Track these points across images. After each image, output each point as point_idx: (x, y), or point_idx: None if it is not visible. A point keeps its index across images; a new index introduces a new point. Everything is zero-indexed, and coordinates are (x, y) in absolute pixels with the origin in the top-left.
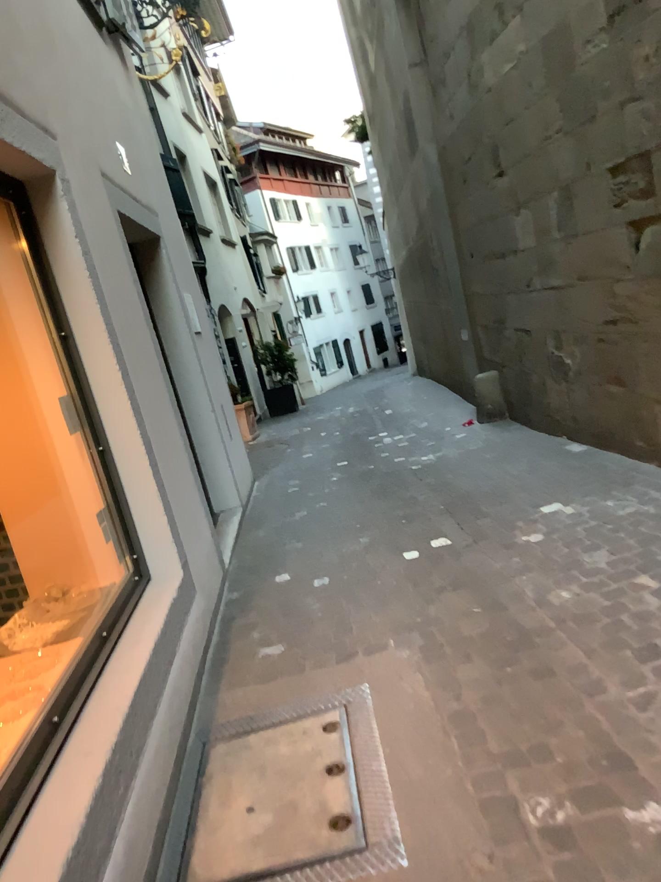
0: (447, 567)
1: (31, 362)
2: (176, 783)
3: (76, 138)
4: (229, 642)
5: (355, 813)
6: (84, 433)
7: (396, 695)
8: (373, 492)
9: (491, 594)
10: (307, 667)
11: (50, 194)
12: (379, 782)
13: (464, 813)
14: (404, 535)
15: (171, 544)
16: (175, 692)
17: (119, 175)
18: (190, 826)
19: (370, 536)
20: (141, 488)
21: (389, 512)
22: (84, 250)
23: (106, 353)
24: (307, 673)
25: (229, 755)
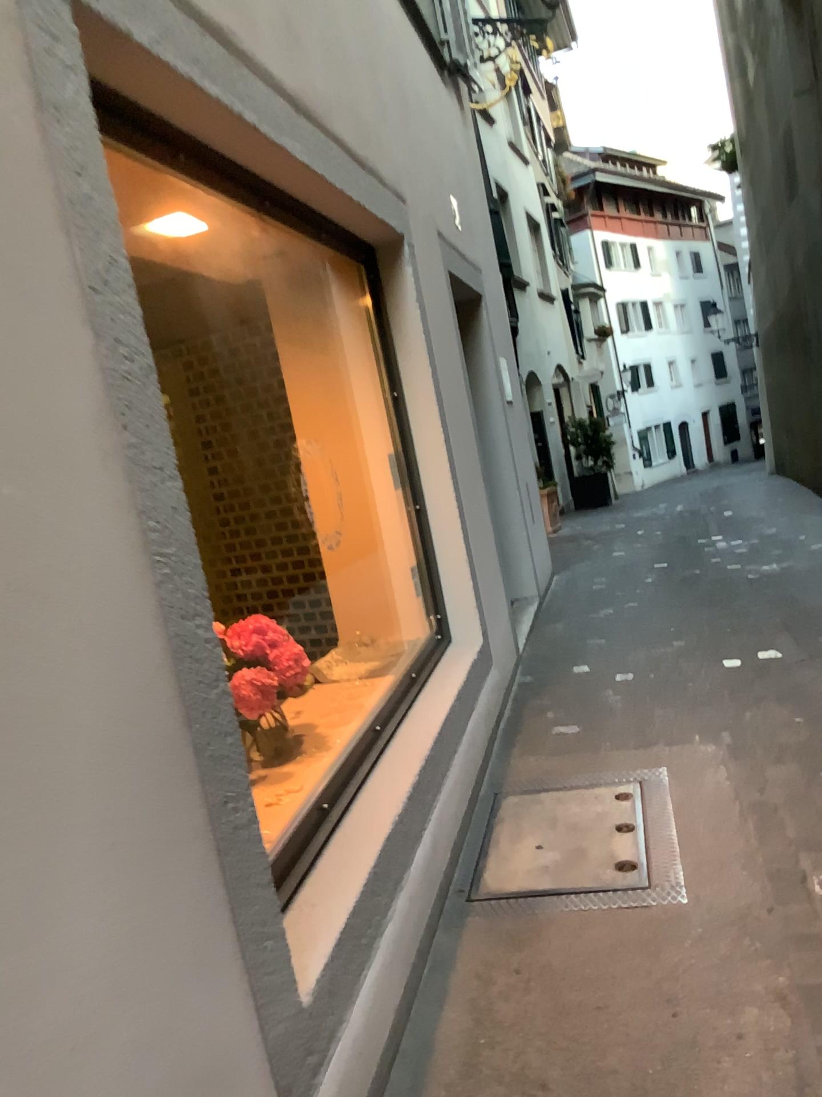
0: (770, 677)
1: (362, 419)
2: (470, 818)
3: (420, 199)
4: (523, 717)
5: (640, 861)
6: (404, 491)
7: (694, 779)
8: (695, 596)
9: (816, 706)
10: (603, 746)
11: (397, 258)
12: (667, 842)
13: (748, 875)
14: (725, 641)
15: (475, 612)
16: (473, 744)
17: (450, 231)
18: (483, 852)
19: (685, 639)
20: (452, 551)
21: (711, 618)
22: (422, 312)
23: (432, 414)
24: (604, 752)
25: (521, 805)
